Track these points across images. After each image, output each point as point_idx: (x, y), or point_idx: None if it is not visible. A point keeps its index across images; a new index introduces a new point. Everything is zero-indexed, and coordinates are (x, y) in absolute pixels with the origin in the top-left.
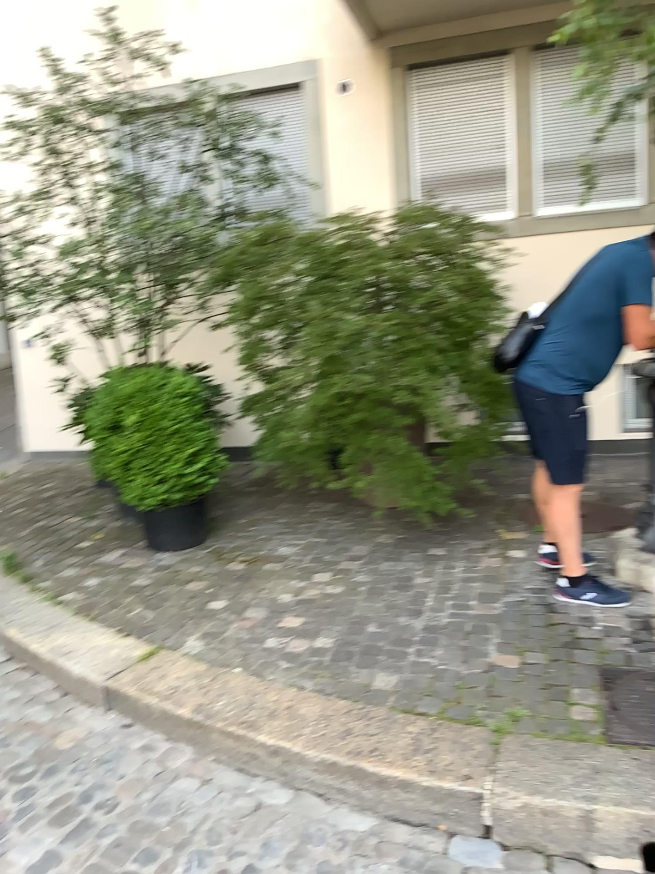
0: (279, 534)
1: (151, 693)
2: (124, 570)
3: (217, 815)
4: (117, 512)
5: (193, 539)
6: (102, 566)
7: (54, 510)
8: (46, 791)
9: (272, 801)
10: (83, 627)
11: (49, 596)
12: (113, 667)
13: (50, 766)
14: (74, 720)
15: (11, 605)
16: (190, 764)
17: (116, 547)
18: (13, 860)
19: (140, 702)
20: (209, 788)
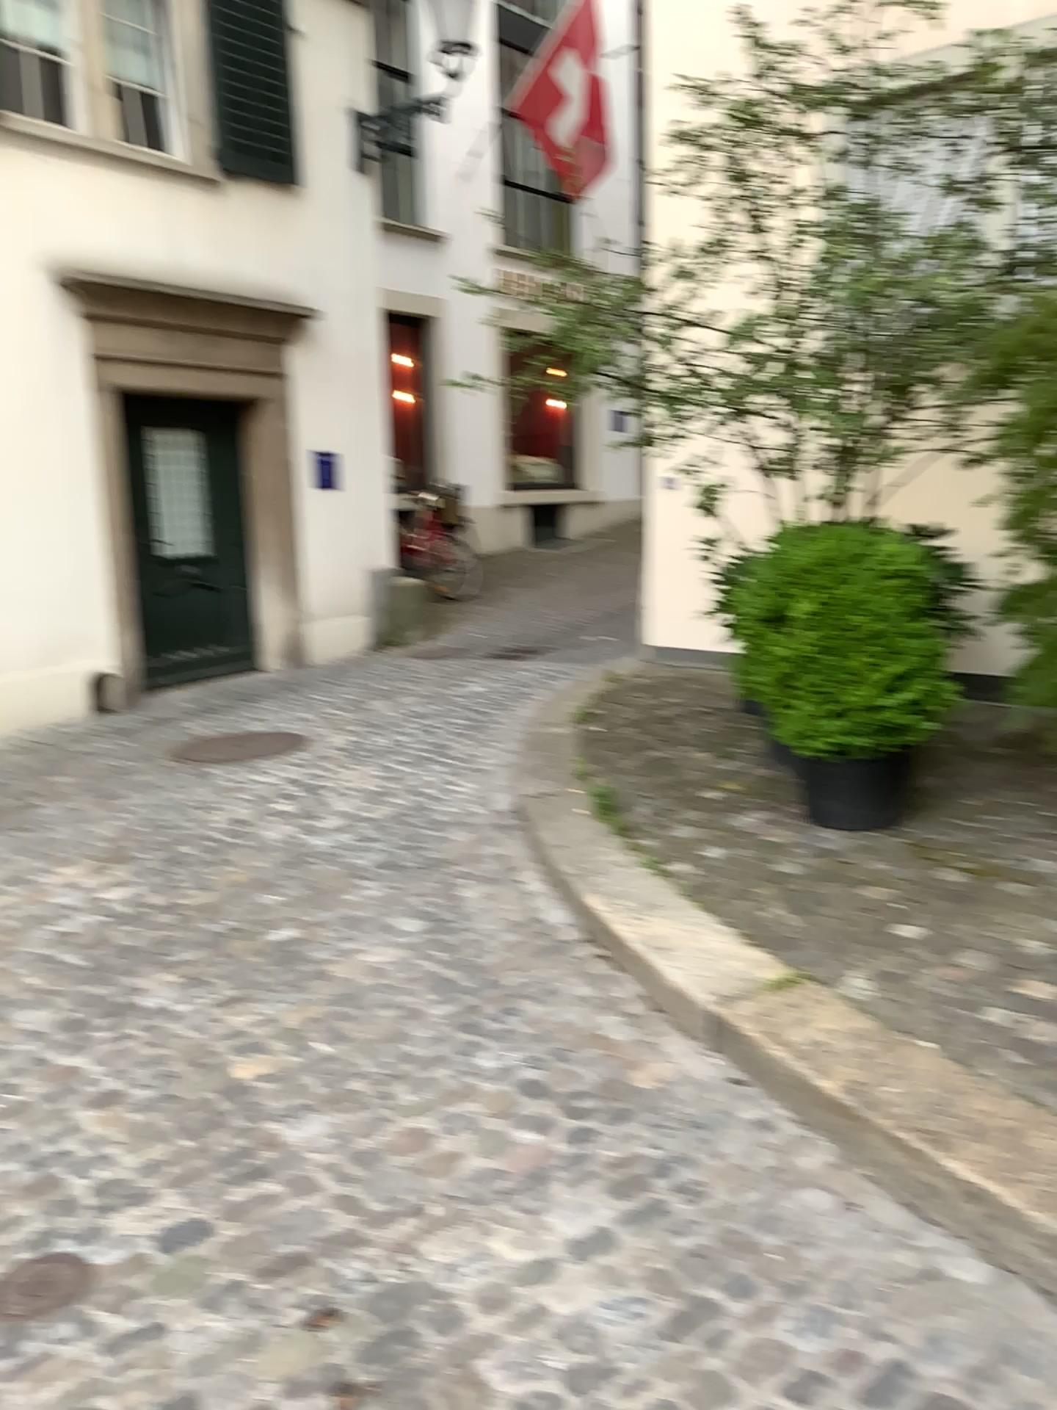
0: (1036, 835)
1: (779, 1043)
2: (764, 847)
3: (858, 1263)
4: (766, 755)
5: (882, 819)
6: (732, 834)
7: (674, 738)
8: (610, 1140)
9: (955, 1273)
10: (692, 920)
11: (650, 862)
12: (728, 989)
13: (621, 1107)
14: (662, 1052)
15: (597, 865)
16: (828, 1170)
17: (758, 809)
18: (555, 1221)
19: (762, 1052)
20: (852, 1217)
